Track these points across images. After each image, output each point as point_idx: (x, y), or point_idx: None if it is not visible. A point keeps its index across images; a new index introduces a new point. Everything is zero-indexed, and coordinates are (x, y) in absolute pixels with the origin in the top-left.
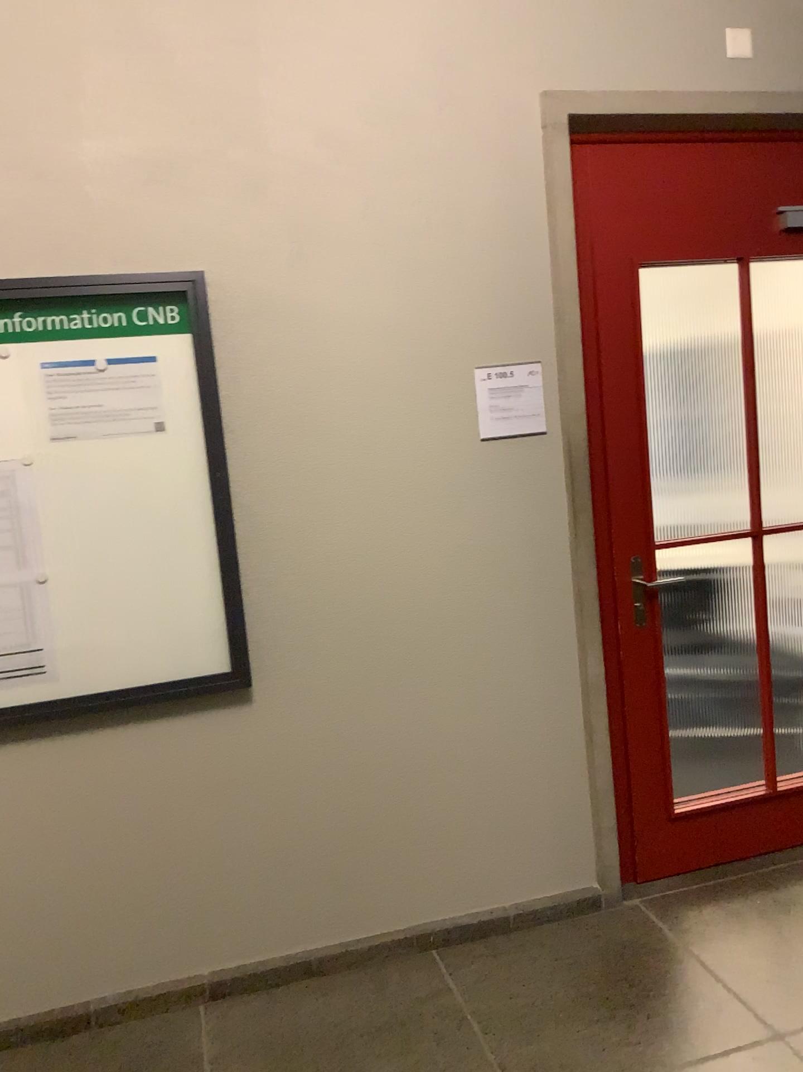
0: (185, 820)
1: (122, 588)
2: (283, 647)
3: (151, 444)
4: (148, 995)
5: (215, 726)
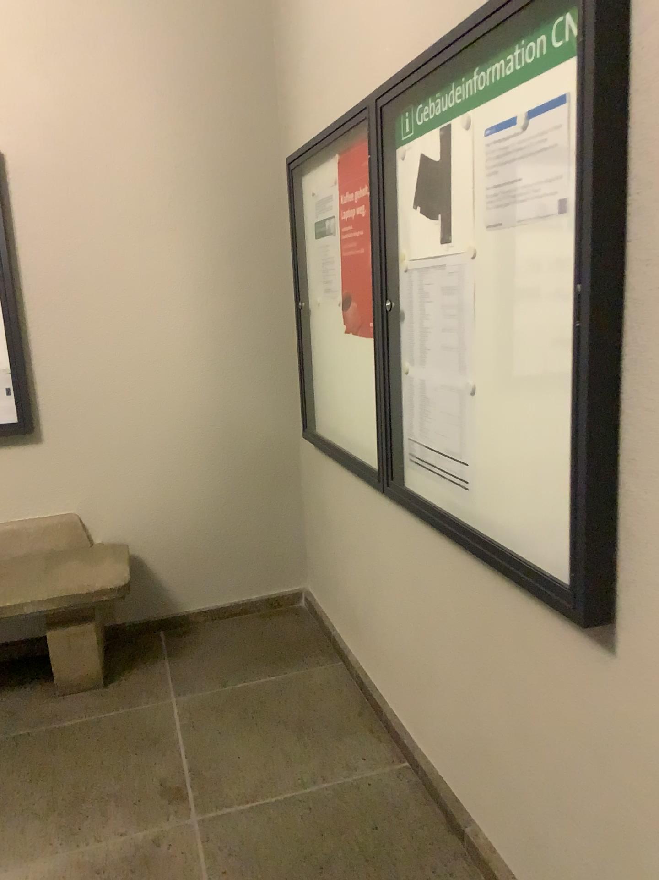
0: (538, 733)
1: (515, 425)
2: (654, 601)
3: (549, 235)
4: (504, 873)
5: (574, 651)
